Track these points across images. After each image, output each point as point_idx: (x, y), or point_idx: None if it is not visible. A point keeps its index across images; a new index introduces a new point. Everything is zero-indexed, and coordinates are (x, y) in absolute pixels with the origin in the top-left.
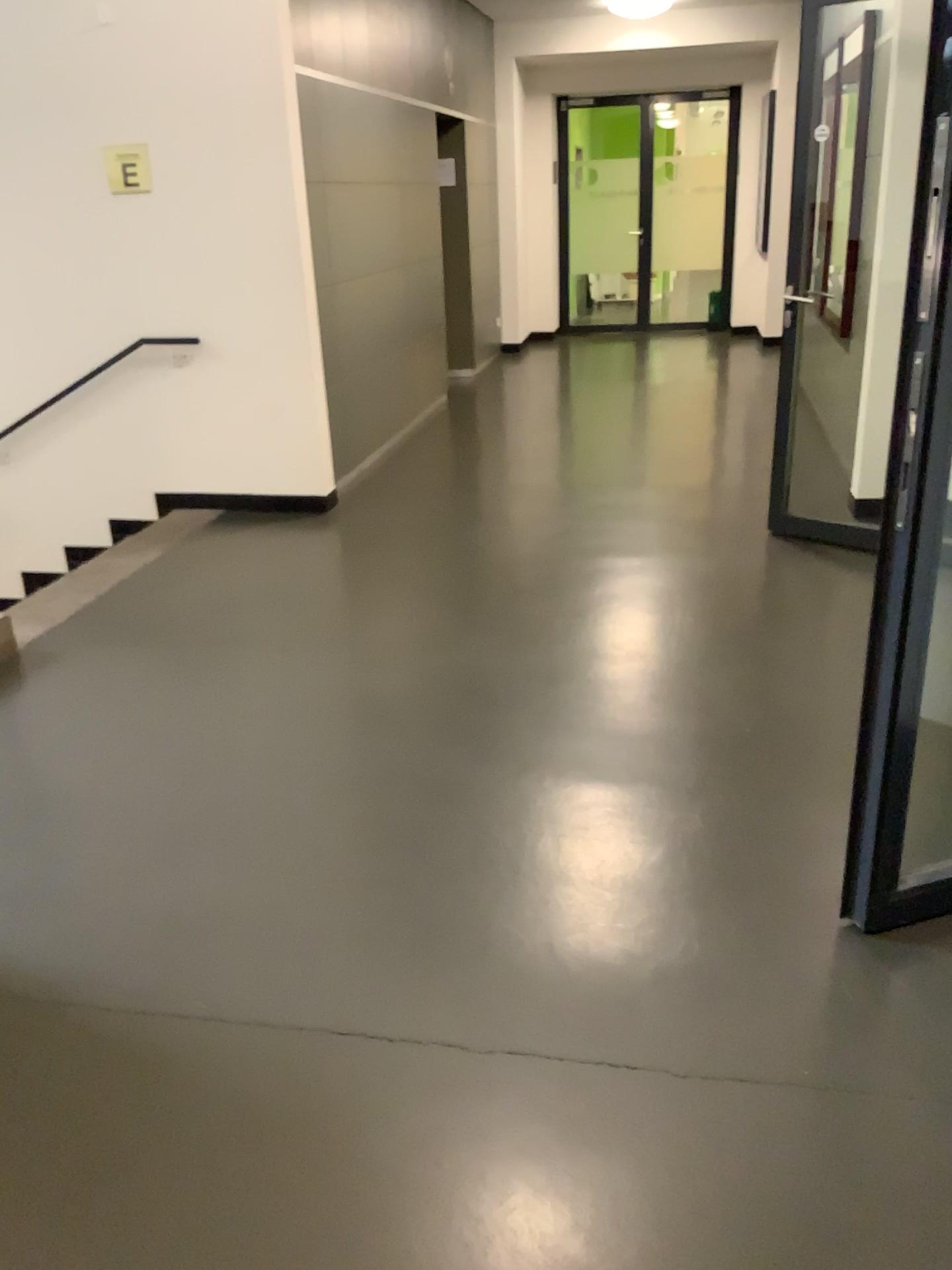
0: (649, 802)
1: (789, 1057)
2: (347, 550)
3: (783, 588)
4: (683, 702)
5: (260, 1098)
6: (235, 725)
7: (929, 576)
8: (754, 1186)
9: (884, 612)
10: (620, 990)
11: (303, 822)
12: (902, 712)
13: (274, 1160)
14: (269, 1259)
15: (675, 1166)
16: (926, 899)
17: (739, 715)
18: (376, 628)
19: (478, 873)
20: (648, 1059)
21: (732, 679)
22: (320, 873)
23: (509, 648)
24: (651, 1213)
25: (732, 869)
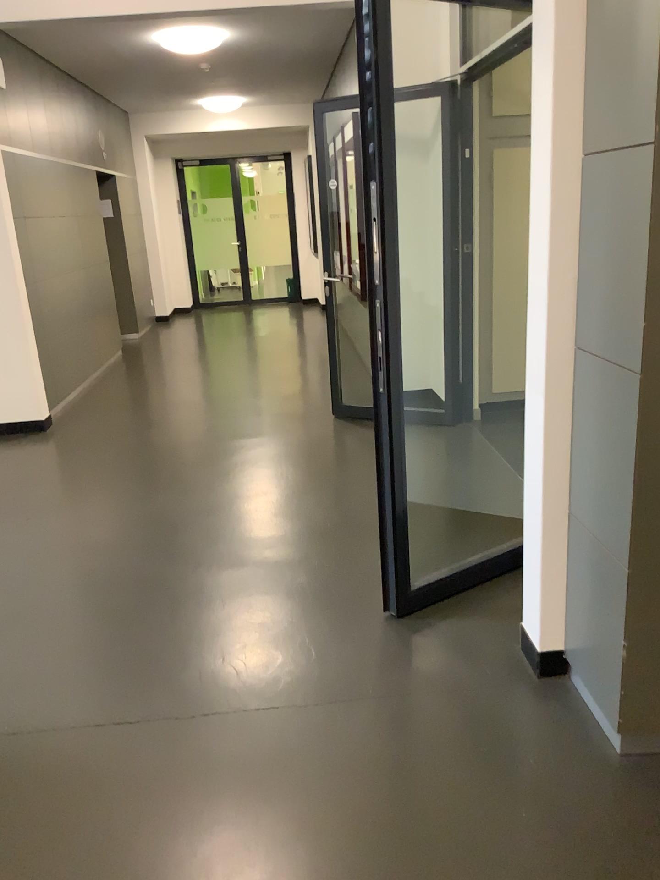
0: (273, 571)
1: (360, 683)
2: (63, 453)
3: (343, 446)
4: (289, 515)
5: (51, 765)
6: (0, 566)
7: (399, 413)
8: (345, 747)
9: (381, 435)
10: (264, 669)
11: (56, 615)
12: (397, 488)
13: (64, 795)
14: (69, 844)
15: (302, 747)
16: (426, 593)
17: (322, 518)
18: (90, 497)
19: (174, 624)
20: (283, 699)
21: (316, 499)
22: (72, 640)
23: (179, 499)
24: (291, 772)
25: (323, 598)
